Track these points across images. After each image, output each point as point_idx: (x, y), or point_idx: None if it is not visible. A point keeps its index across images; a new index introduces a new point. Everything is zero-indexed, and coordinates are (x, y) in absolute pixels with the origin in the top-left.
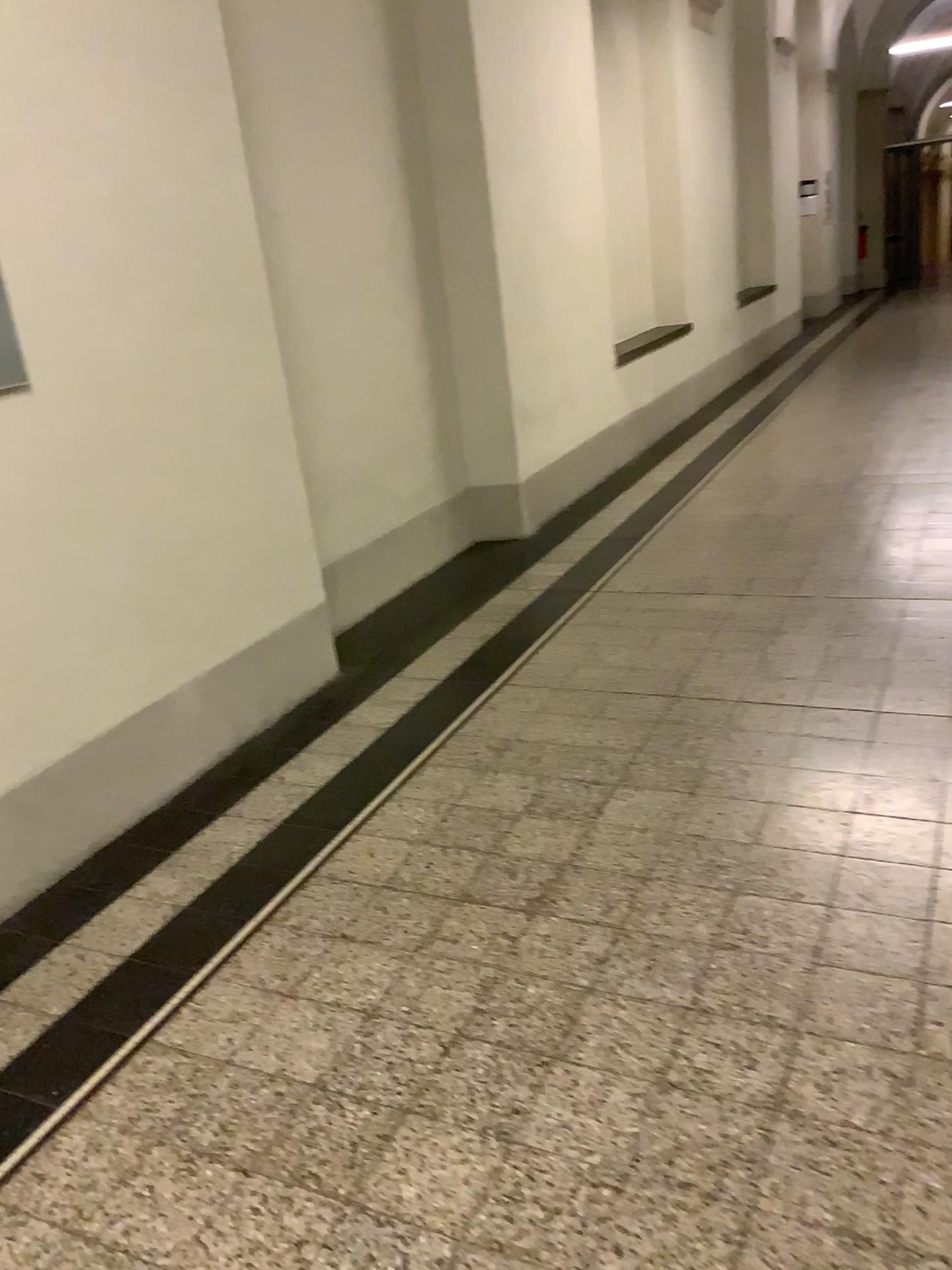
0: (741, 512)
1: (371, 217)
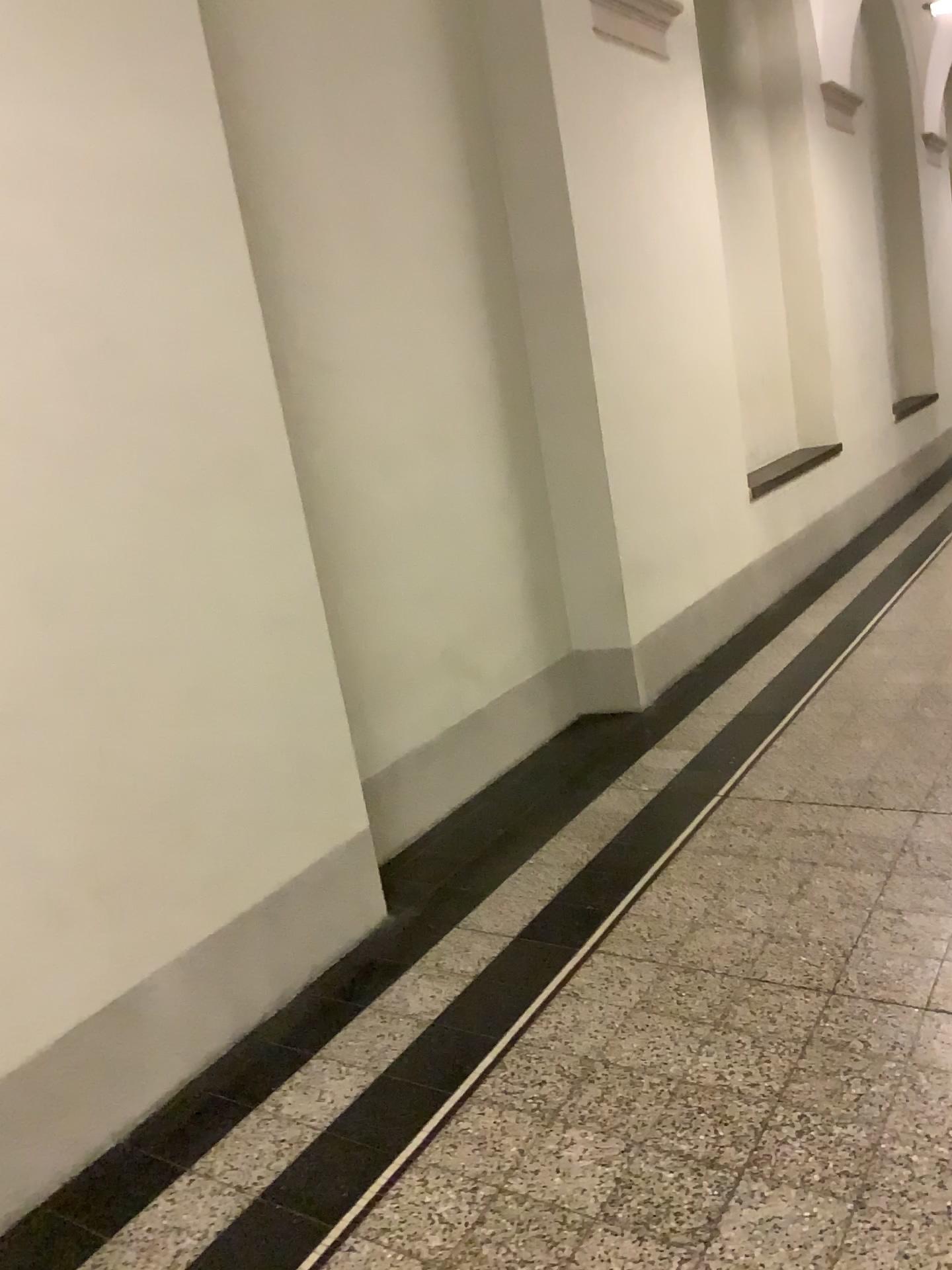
0: (908, 684)
1: (437, 352)
